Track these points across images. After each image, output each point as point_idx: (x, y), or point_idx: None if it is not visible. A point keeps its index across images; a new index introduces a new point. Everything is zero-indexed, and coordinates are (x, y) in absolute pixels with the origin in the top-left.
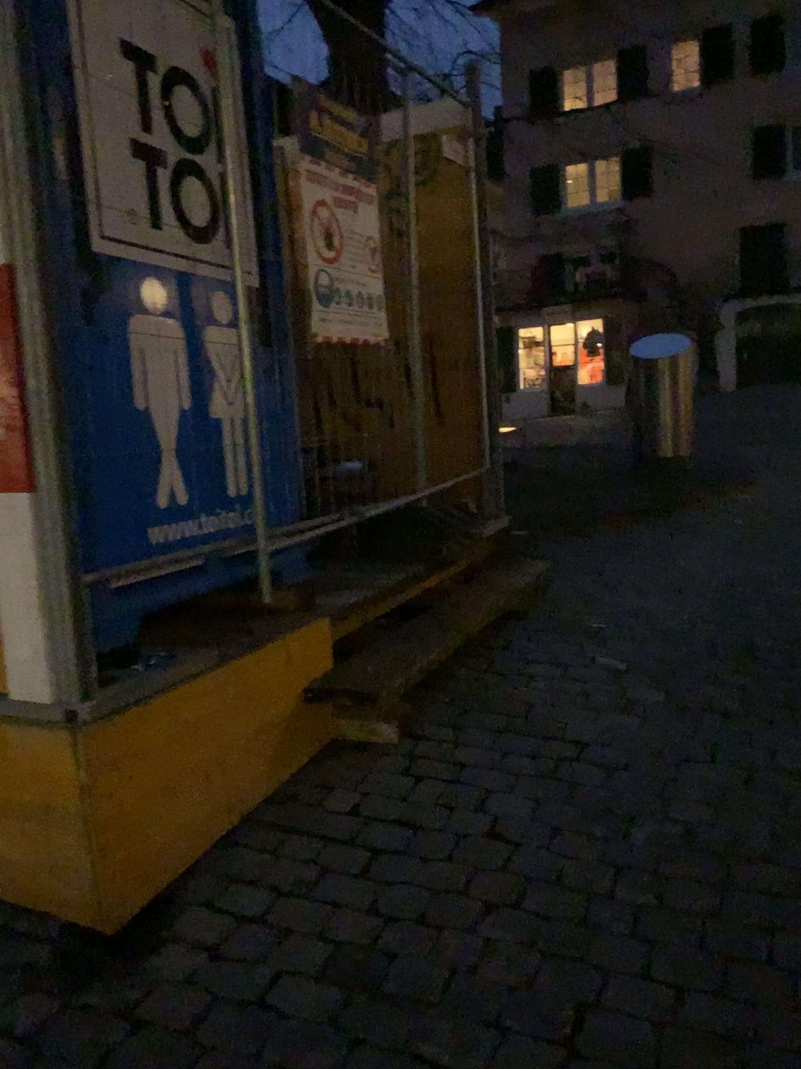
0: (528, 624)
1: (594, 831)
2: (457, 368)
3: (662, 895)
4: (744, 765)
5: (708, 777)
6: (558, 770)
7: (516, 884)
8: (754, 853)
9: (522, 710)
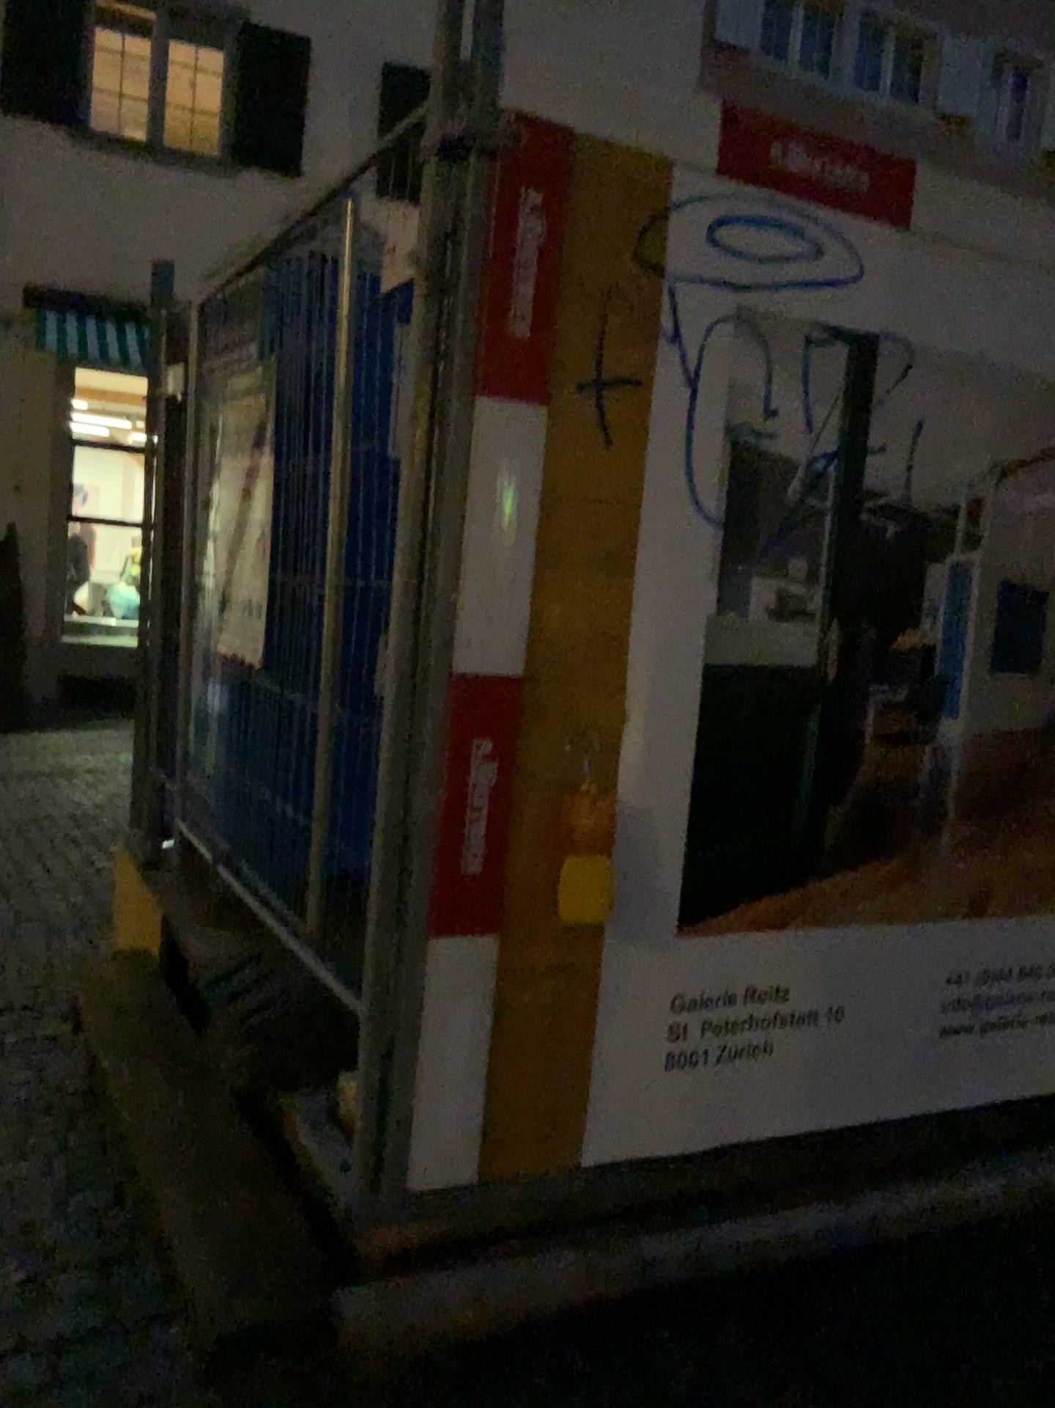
0: (106, 1224)
1: None
2: None
3: None
4: None
5: None
6: None
7: None
8: None
9: None
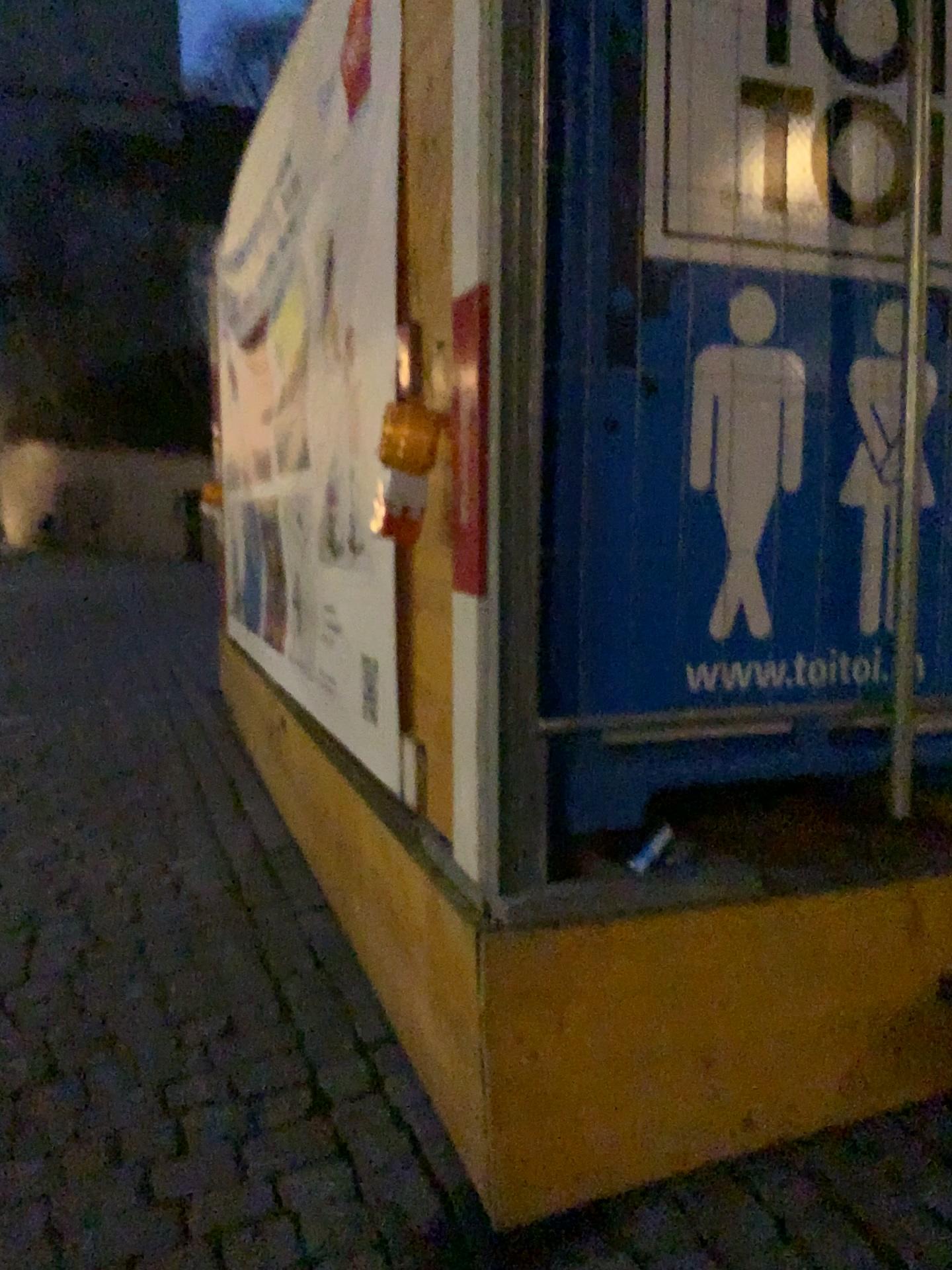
0: None
1: None
2: None
3: None
4: None
5: None
6: None
7: None
8: None
9: None
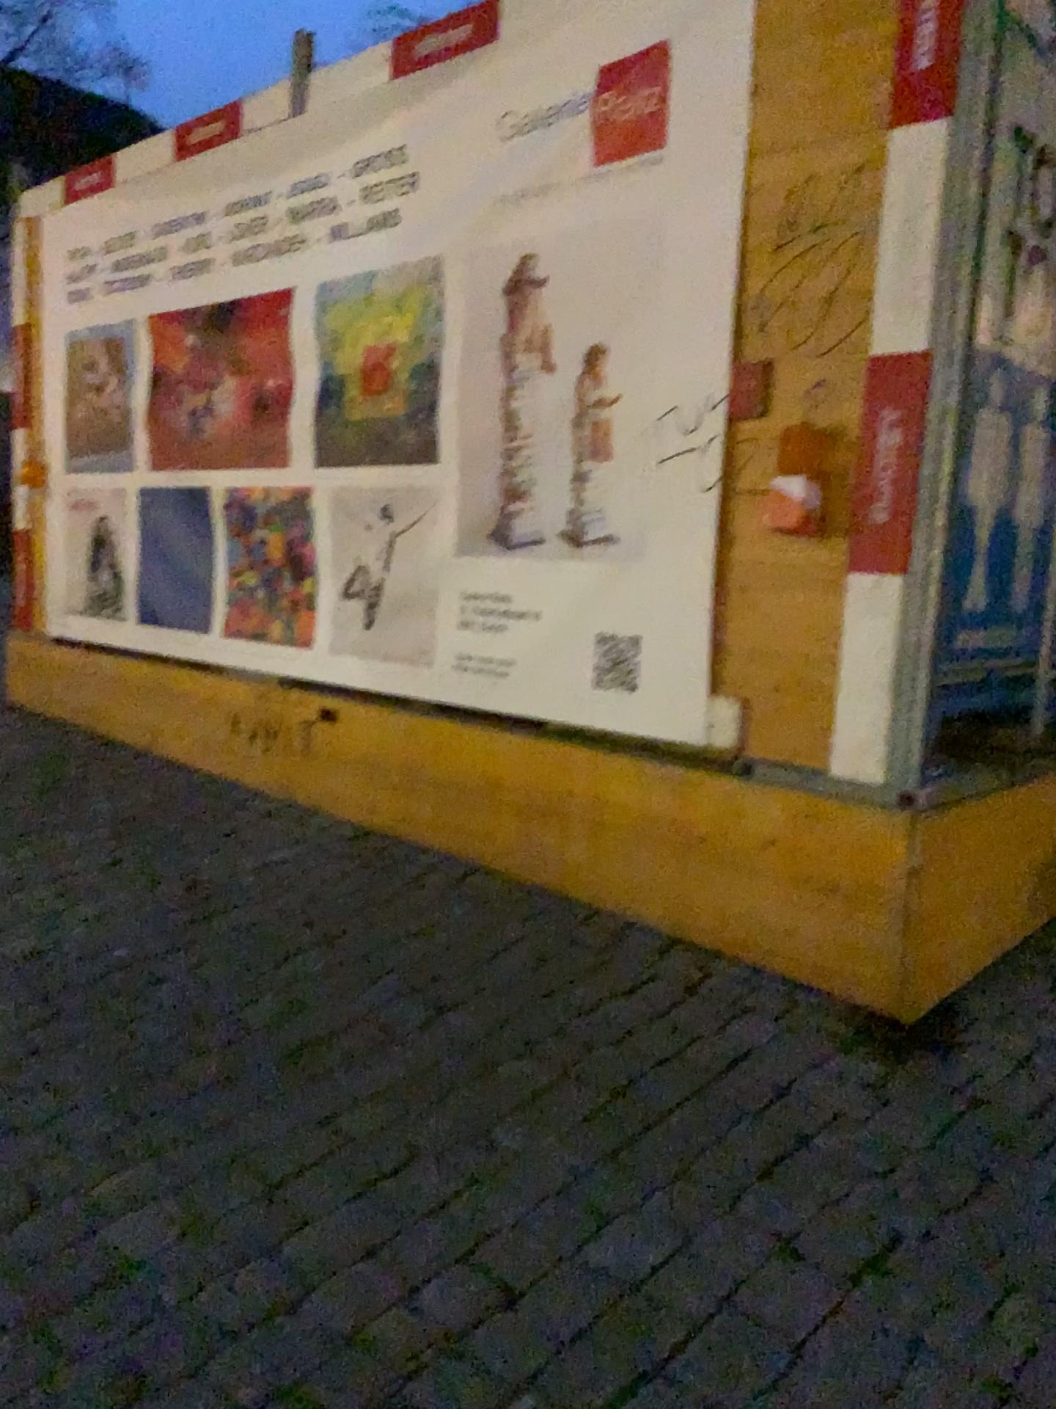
0: None
1: None
2: None
3: None
4: None
5: None
6: None
7: None
8: None
9: None
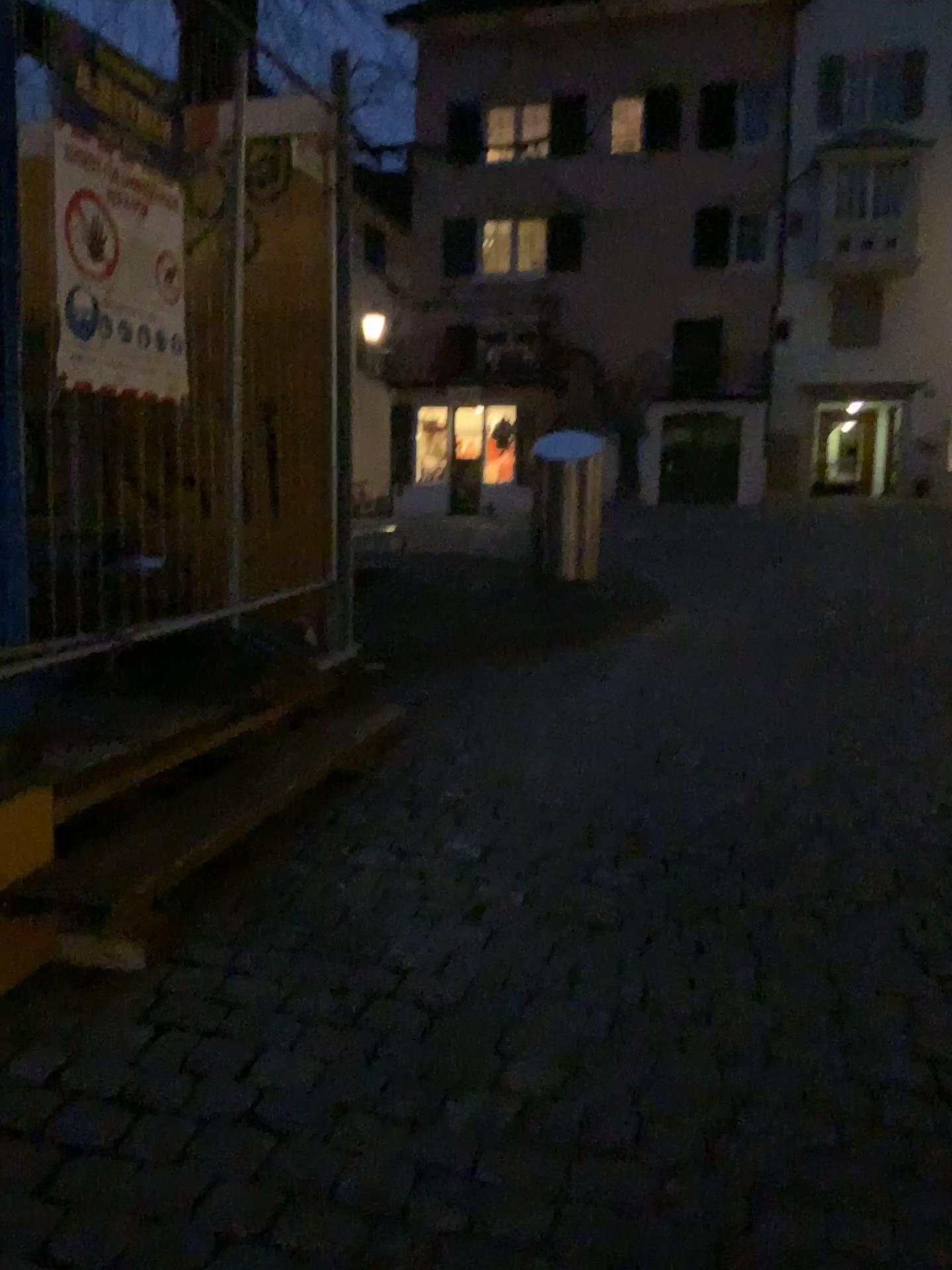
0: (363, 790)
1: (396, 1109)
2: (297, 447)
3: (472, 1216)
4: (609, 1004)
5: (560, 1022)
6: (363, 1012)
7: (267, 1204)
8: (606, 1142)
9: (334, 916)
